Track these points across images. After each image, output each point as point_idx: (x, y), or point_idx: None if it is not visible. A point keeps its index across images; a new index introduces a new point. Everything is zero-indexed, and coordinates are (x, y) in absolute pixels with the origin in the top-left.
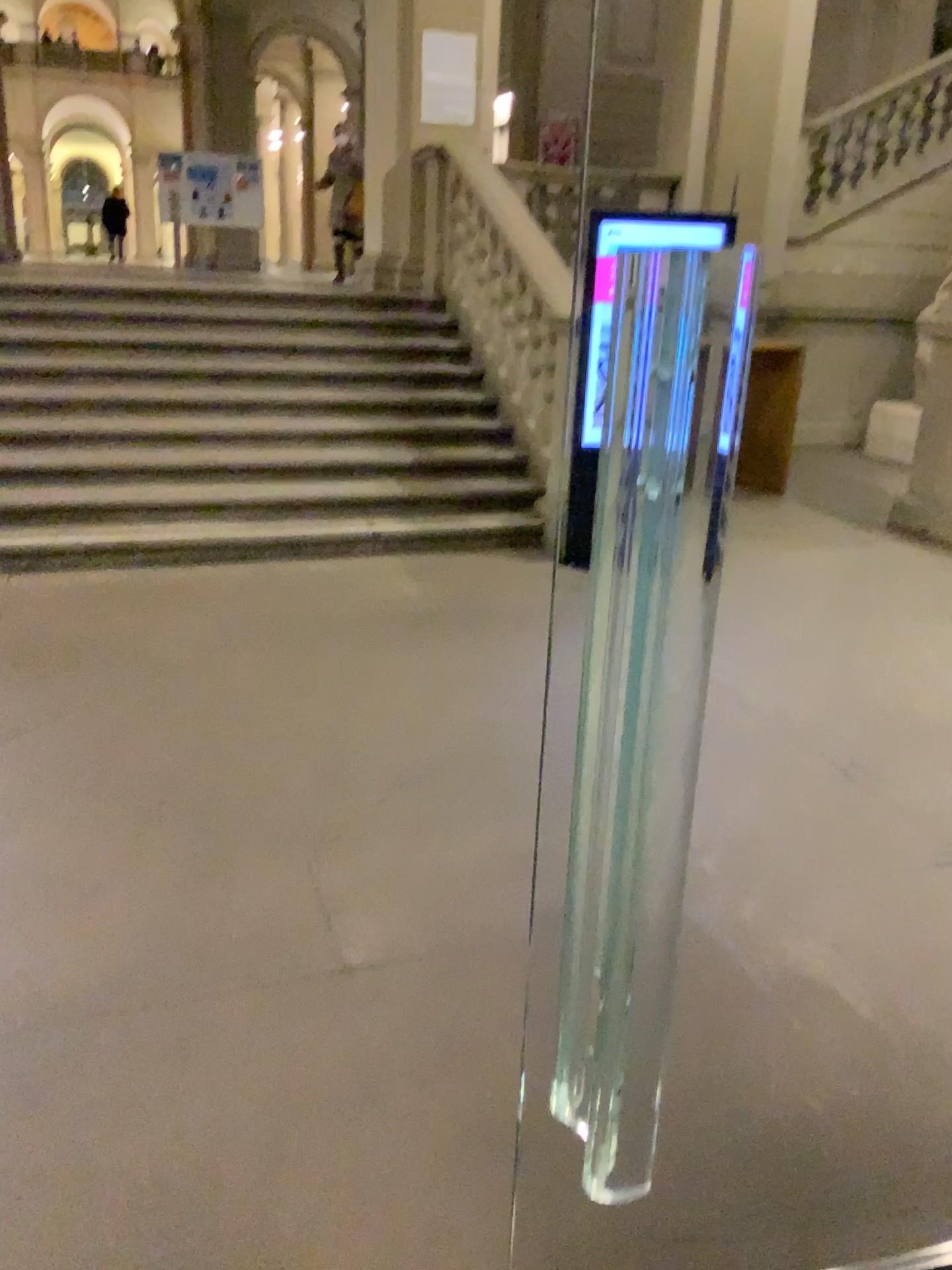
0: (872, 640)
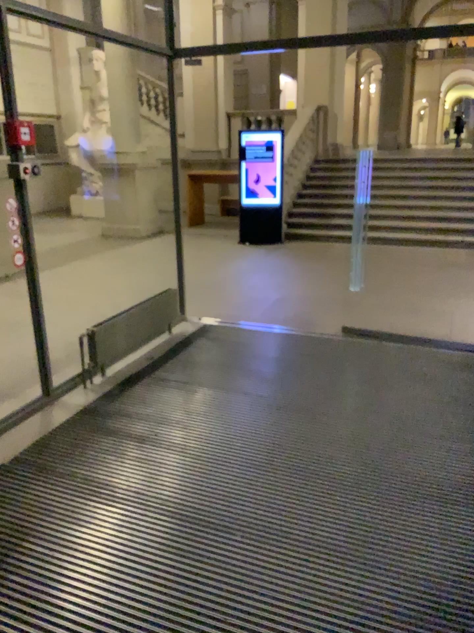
0: None
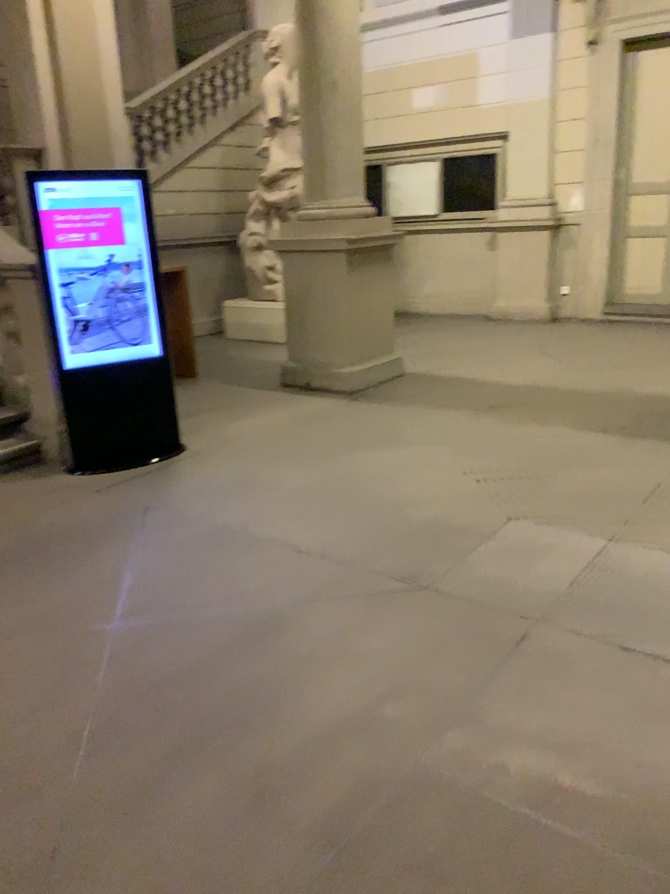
0: (333, 471)
